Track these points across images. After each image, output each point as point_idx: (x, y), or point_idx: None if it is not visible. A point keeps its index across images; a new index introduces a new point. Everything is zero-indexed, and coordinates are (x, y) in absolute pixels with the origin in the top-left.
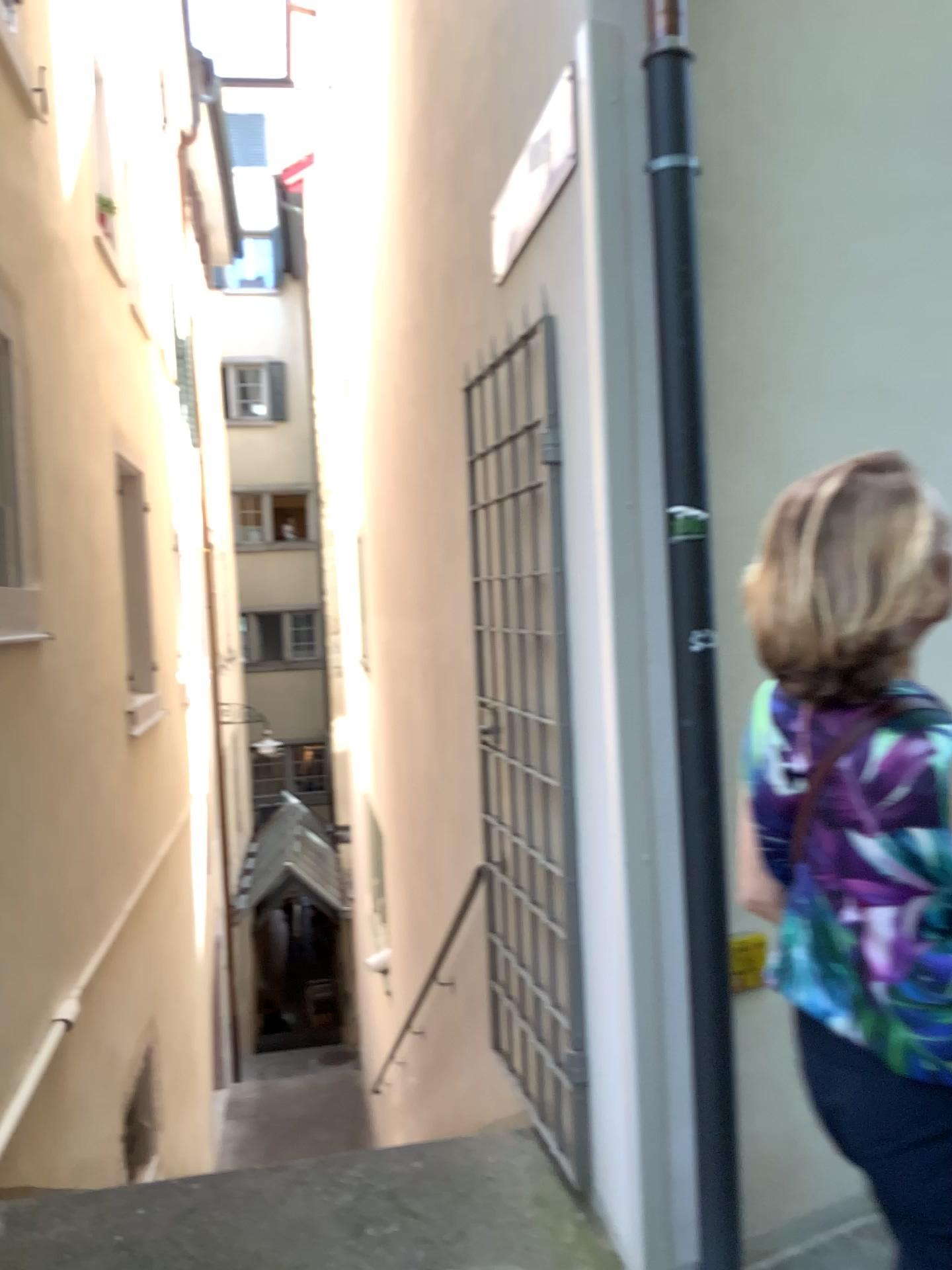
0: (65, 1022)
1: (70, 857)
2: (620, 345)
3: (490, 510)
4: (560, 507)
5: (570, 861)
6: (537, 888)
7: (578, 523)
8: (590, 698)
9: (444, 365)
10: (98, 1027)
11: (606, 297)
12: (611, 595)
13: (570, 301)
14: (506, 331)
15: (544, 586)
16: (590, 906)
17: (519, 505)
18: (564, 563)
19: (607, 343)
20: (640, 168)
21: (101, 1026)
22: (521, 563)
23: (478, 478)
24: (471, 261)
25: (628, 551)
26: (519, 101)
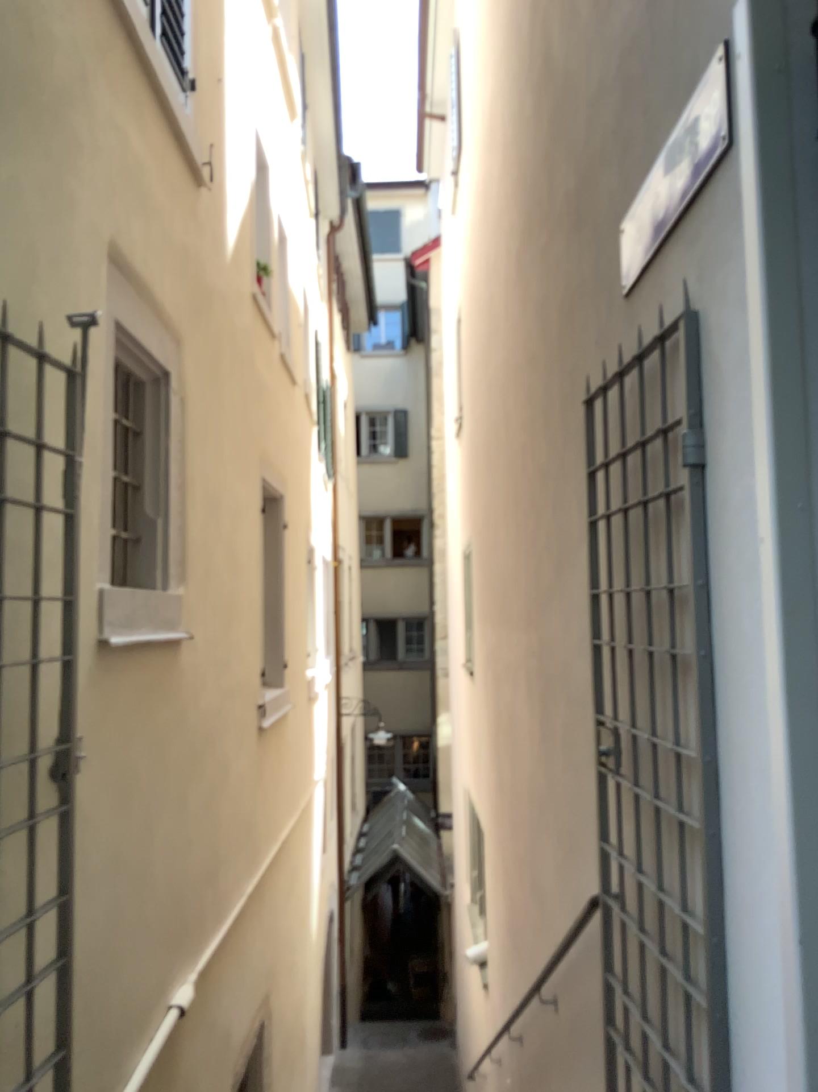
0: (182, 1008)
1: (197, 844)
2: (783, 330)
3: (609, 523)
4: (701, 514)
5: (711, 913)
6: (663, 932)
7: (726, 530)
8: (741, 729)
9: (559, 387)
10: (213, 1012)
11: (766, 279)
12: (774, 612)
13: (716, 293)
14: (631, 340)
15: (677, 600)
16: (740, 974)
17: (645, 516)
18: (705, 575)
19: (768, 328)
20: (804, 140)
21: (217, 1010)
22: (648, 576)
23: (596, 491)
24: (590, 283)
25: (795, 561)
26: (649, 112)
